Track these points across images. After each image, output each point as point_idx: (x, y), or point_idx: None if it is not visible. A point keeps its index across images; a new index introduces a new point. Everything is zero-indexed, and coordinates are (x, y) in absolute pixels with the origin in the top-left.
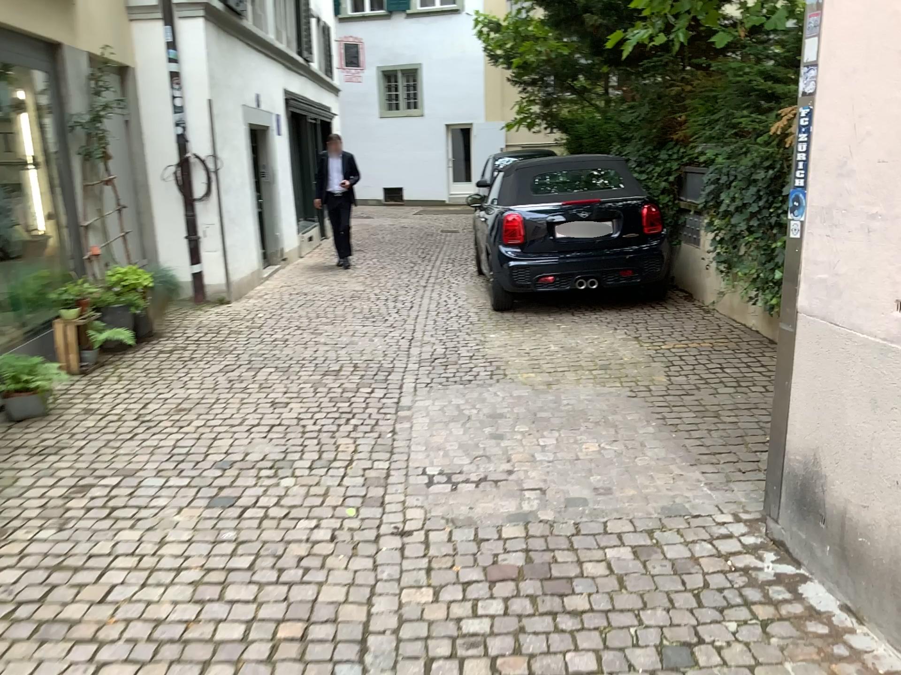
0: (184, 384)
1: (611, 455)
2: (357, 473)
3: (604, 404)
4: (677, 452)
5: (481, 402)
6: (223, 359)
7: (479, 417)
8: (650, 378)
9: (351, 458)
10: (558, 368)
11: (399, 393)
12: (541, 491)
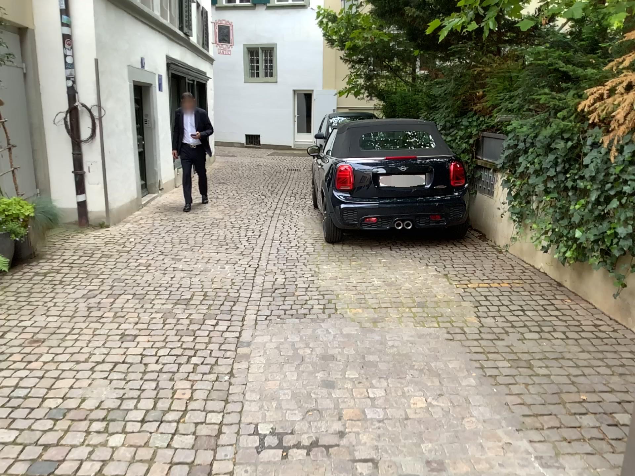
0: (45, 312)
1: (440, 416)
2: (189, 431)
3: (427, 350)
4: (503, 414)
5: (314, 342)
6: (89, 285)
7: (312, 360)
8: (464, 320)
9: (185, 410)
10: (382, 305)
11: (241, 328)
12: (373, 464)
